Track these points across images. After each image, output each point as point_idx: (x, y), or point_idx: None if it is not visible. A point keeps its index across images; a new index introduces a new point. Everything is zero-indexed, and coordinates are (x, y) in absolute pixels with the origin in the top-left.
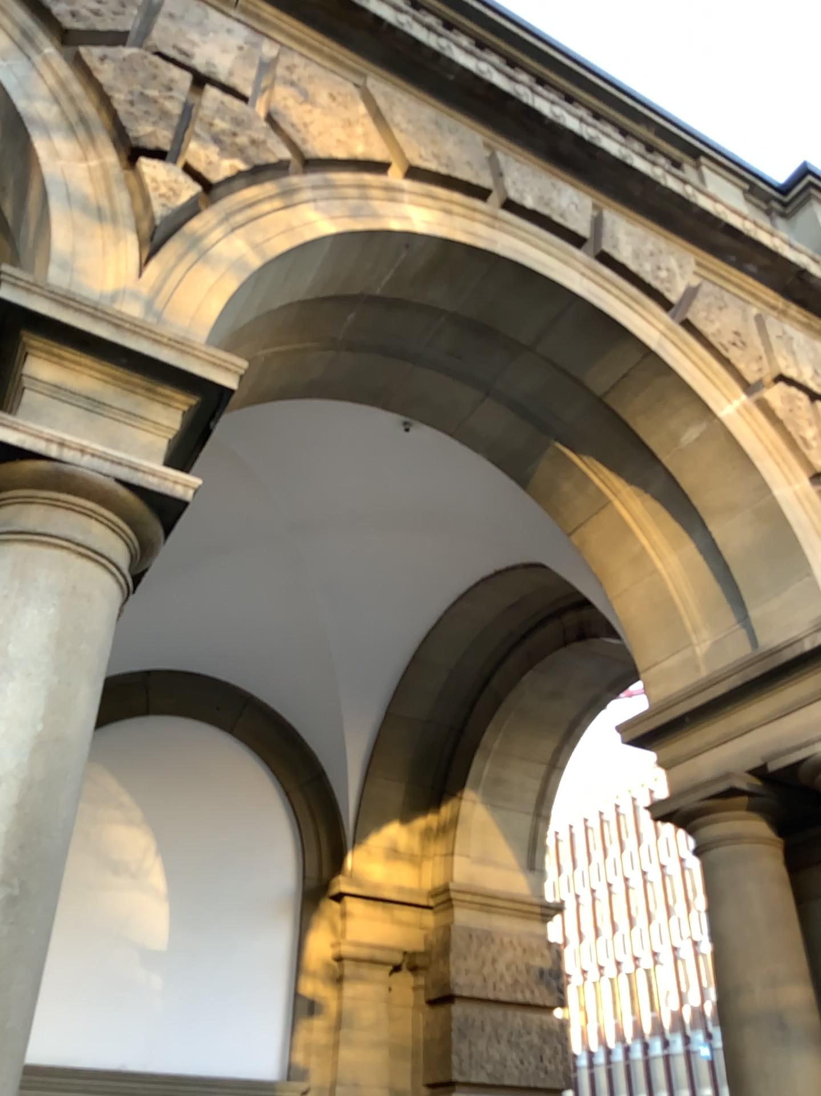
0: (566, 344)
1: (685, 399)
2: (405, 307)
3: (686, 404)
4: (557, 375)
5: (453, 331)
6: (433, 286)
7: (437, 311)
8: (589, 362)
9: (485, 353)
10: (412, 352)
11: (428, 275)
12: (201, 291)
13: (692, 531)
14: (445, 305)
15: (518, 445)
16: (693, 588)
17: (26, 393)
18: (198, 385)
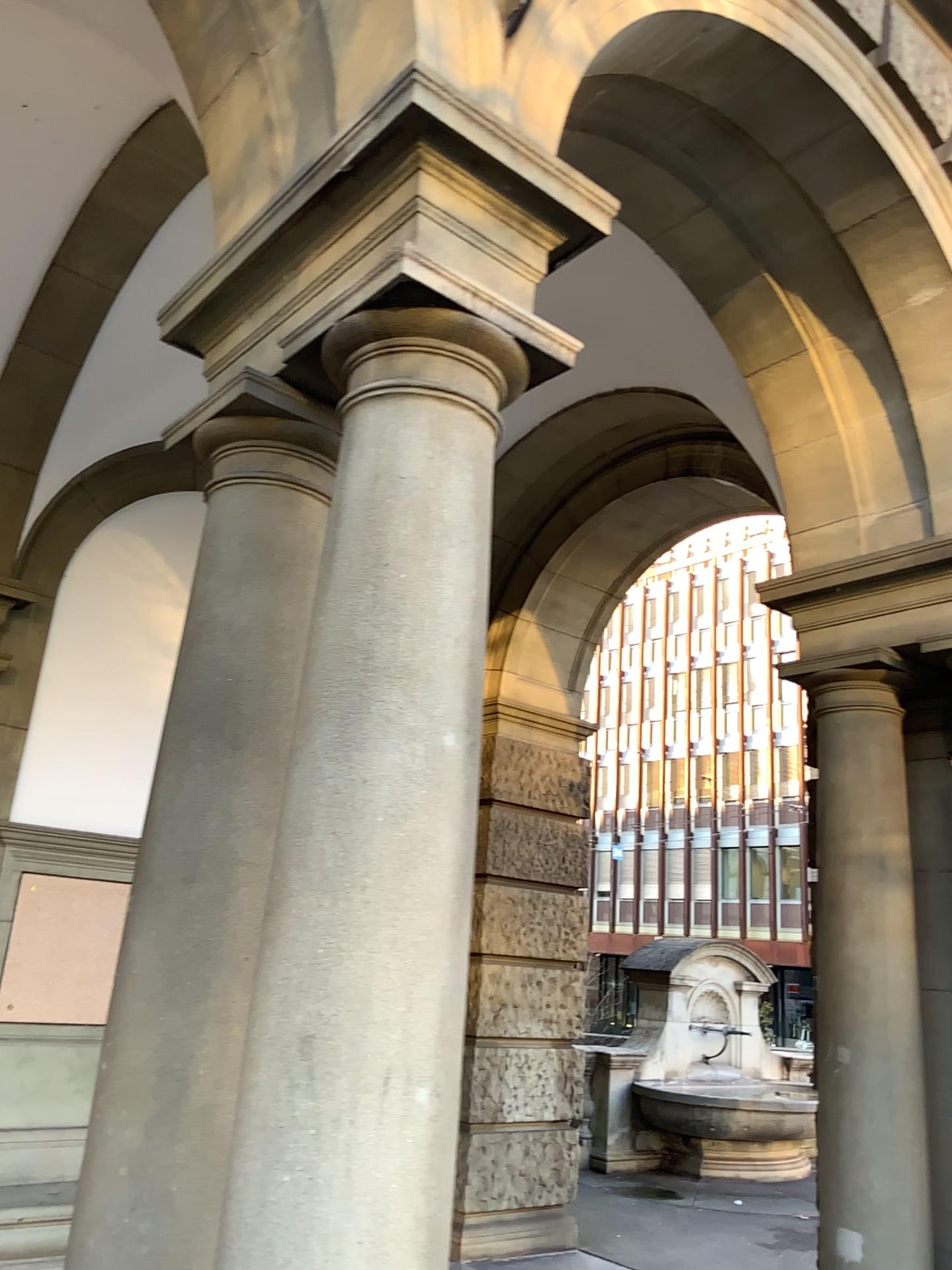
0: (818, 171)
1: (929, 260)
2: (663, 96)
3: (928, 265)
4: (794, 203)
5: (701, 132)
6: (707, 78)
7: (695, 107)
8: (836, 196)
9: (725, 162)
10: (646, 147)
11: (706, 67)
12: (549, 89)
13: (886, 399)
14: (707, 103)
15: (718, 270)
16: (873, 459)
17: (421, 217)
18: (577, 226)
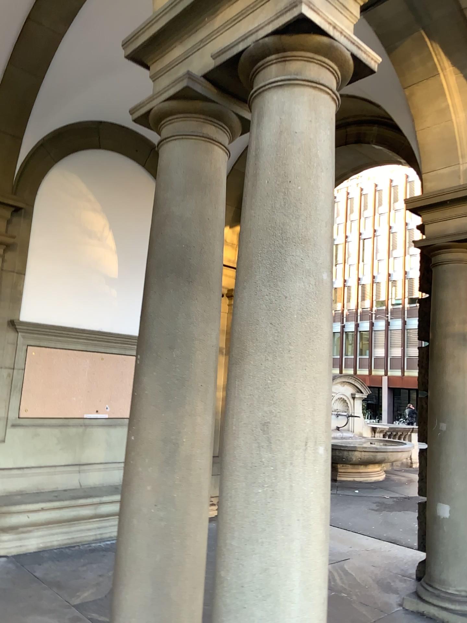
0: None
1: None
2: None
3: None
4: None
5: None
6: None
7: None
8: None
9: None
10: None
11: None
12: None
13: None
14: None
15: (396, 28)
16: None
17: None
18: None
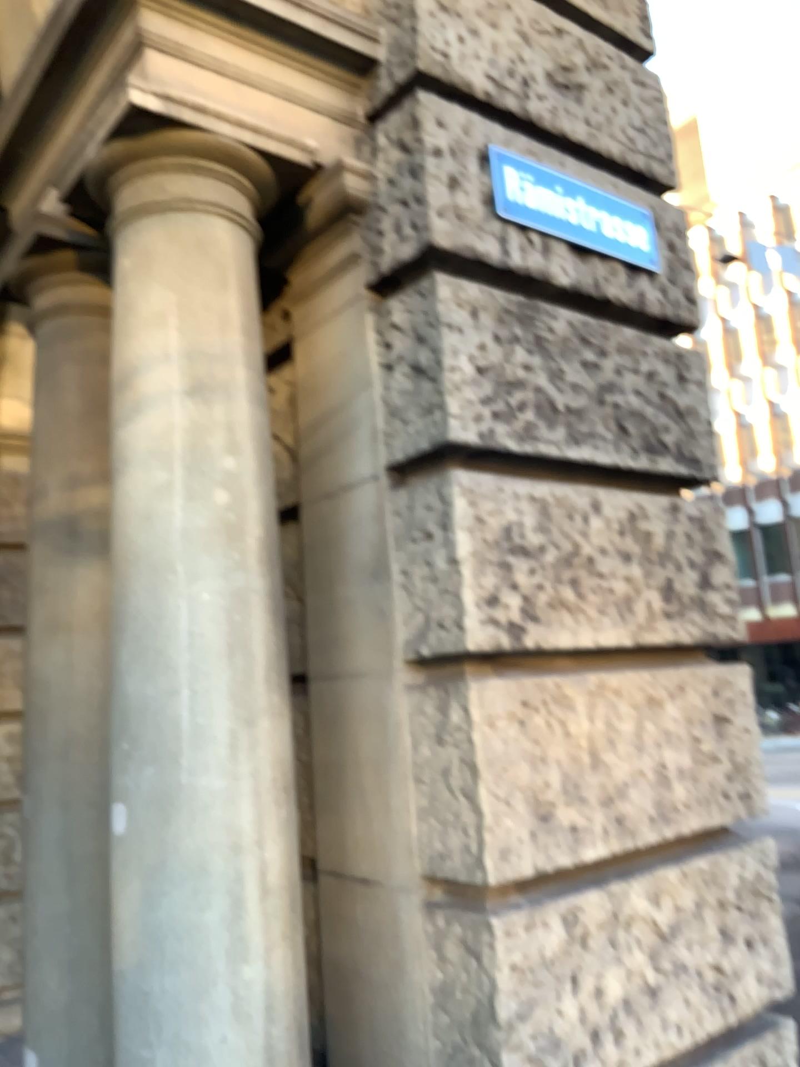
0: None
1: None
2: None
3: None
4: None
5: None
6: None
7: None
8: None
9: None
10: None
11: None
12: None
13: None
14: None
15: None
16: None
17: None
18: None
